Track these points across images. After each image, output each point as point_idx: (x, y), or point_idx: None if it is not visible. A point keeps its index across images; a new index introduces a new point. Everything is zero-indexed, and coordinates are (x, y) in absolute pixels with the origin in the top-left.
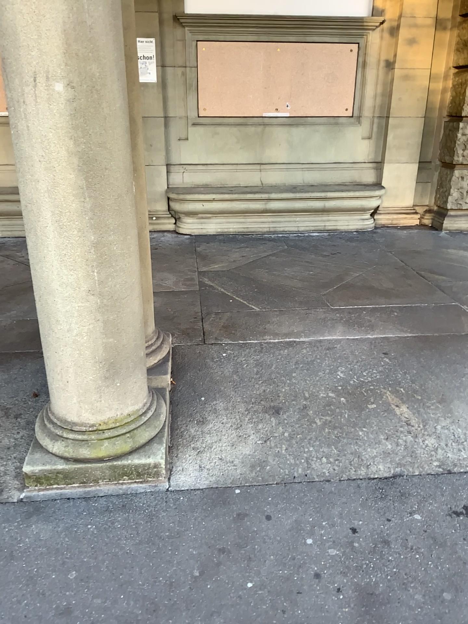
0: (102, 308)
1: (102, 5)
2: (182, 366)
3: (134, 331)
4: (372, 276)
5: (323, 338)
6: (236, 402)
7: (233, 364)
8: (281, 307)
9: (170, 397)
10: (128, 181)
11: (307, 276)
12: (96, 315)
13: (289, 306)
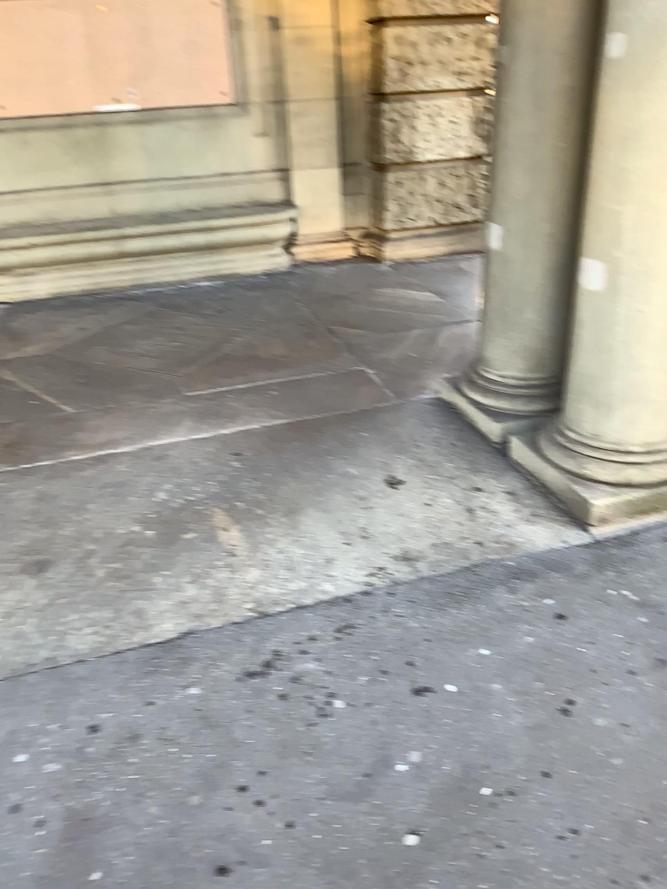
0: None
1: None
2: None
3: None
4: (262, 340)
5: (159, 442)
6: None
7: (6, 502)
8: (111, 402)
9: None
10: None
11: (168, 350)
12: None
13: (126, 400)
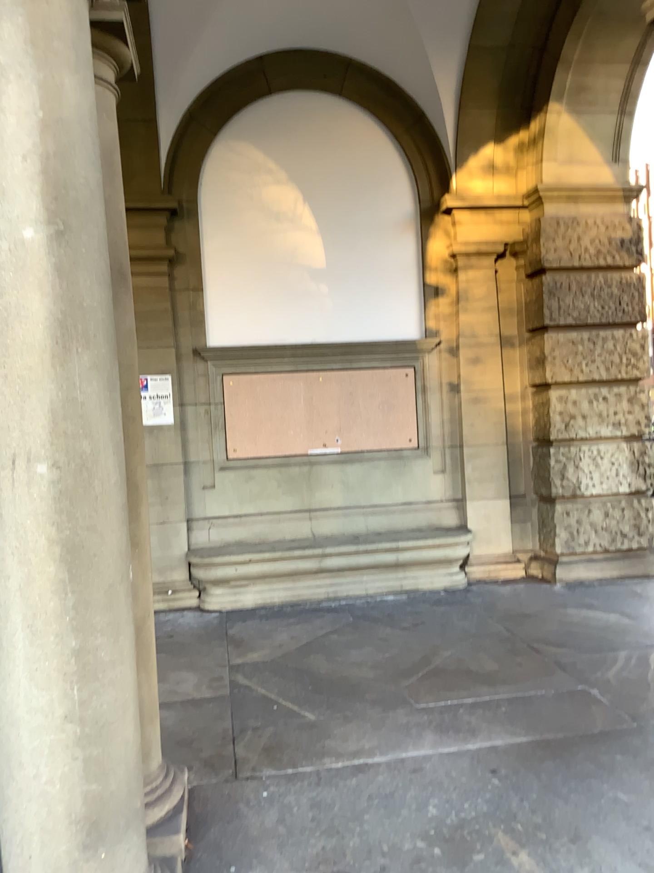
0: (87, 738)
1: (100, 380)
2: (204, 816)
3: (131, 768)
4: (469, 656)
5: (405, 754)
6: (282, 869)
7: (278, 806)
8: (345, 711)
9: (185, 870)
10: (126, 566)
11: (381, 663)
12: (79, 749)
13: (357, 709)
